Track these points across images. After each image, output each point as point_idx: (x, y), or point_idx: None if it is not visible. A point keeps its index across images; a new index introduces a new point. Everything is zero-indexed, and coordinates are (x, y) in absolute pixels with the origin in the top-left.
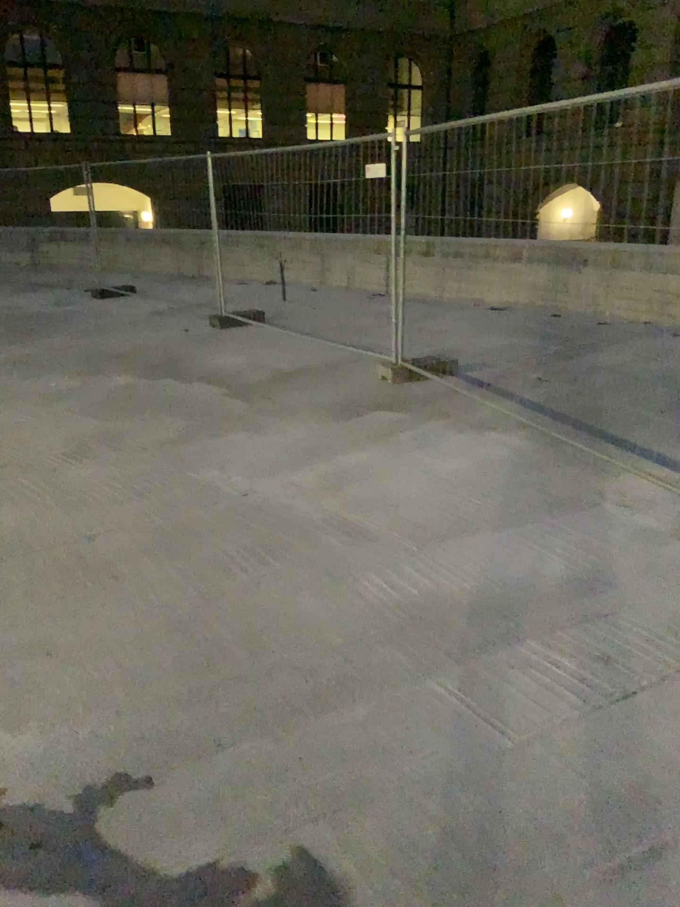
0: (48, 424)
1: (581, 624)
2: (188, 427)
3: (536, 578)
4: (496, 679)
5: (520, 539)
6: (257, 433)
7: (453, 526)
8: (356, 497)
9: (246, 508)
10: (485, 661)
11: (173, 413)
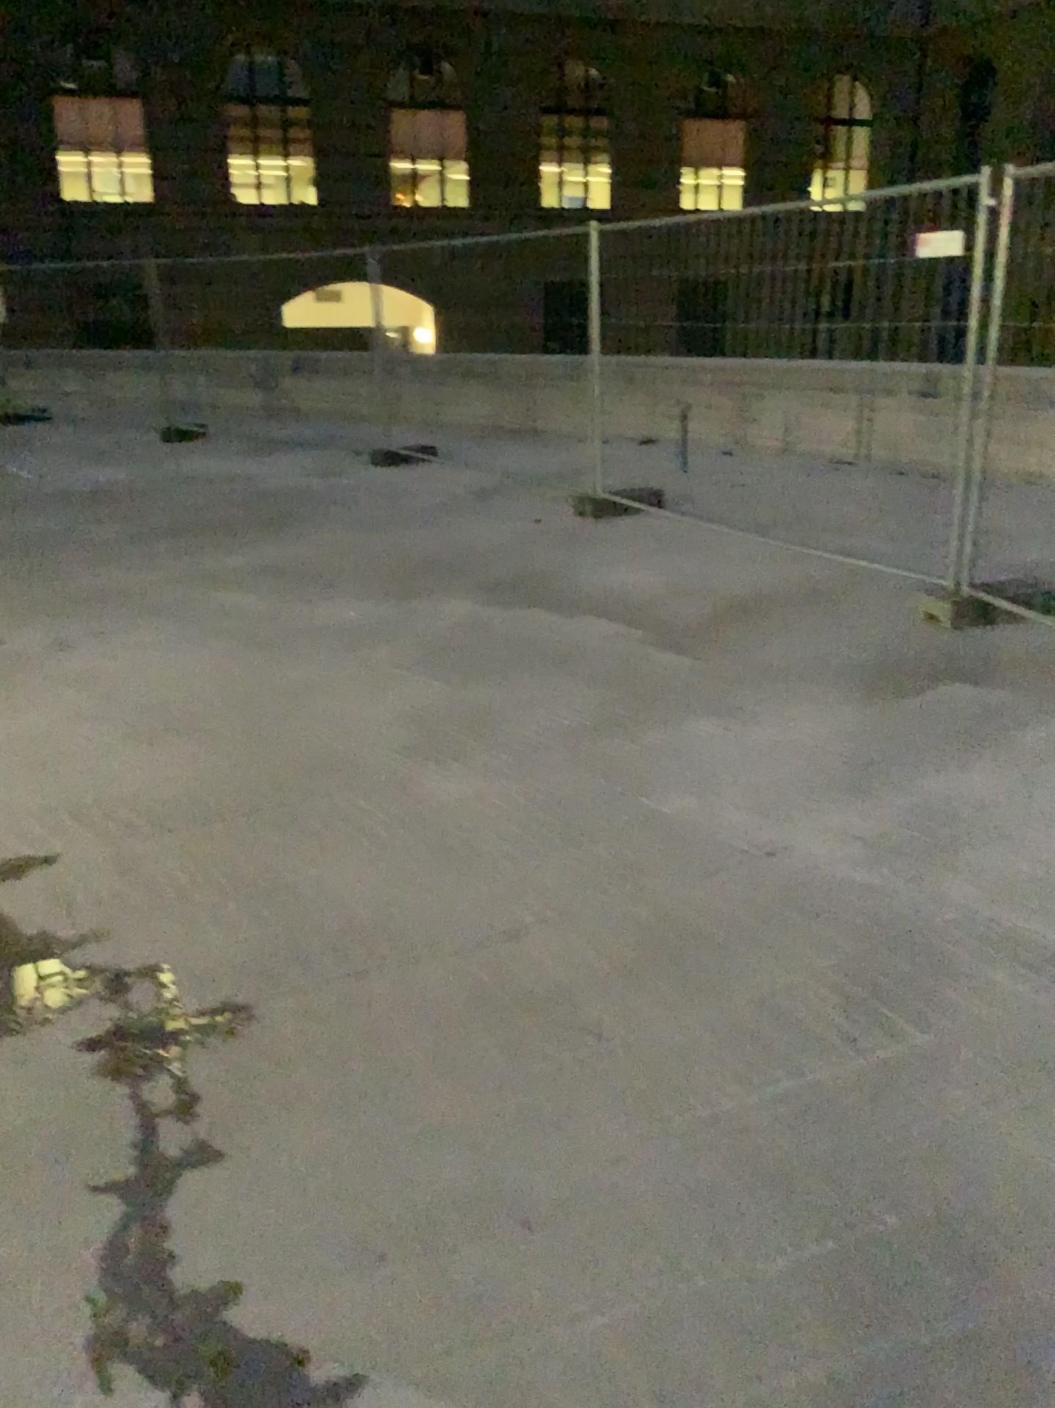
0: (363, 686)
1: None
2: (606, 702)
3: None
4: None
5: None
6: (737, 719)
7: None
8: (988, 868)
9: (780, 880)
10: None
11: (570, 672)
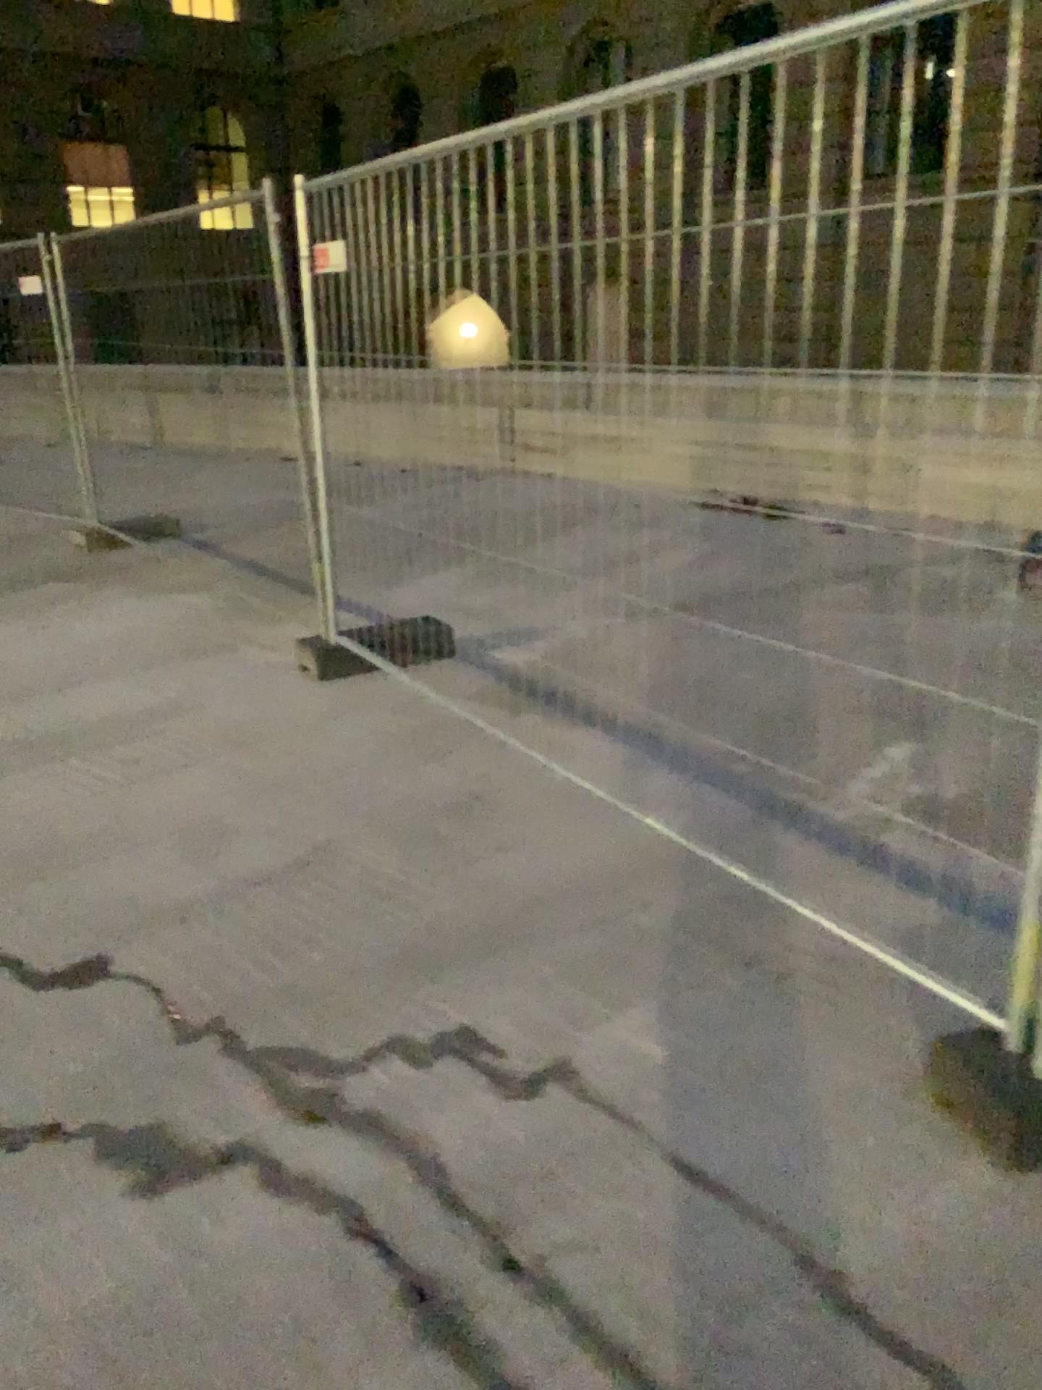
0: None
1: (131, 740)
2: None
3: (116, 712)
4: (11, 787)
5: (126, 684)
6: None
7: (60, 682)
8: None
9: None
10: (9, 777)
11: None
